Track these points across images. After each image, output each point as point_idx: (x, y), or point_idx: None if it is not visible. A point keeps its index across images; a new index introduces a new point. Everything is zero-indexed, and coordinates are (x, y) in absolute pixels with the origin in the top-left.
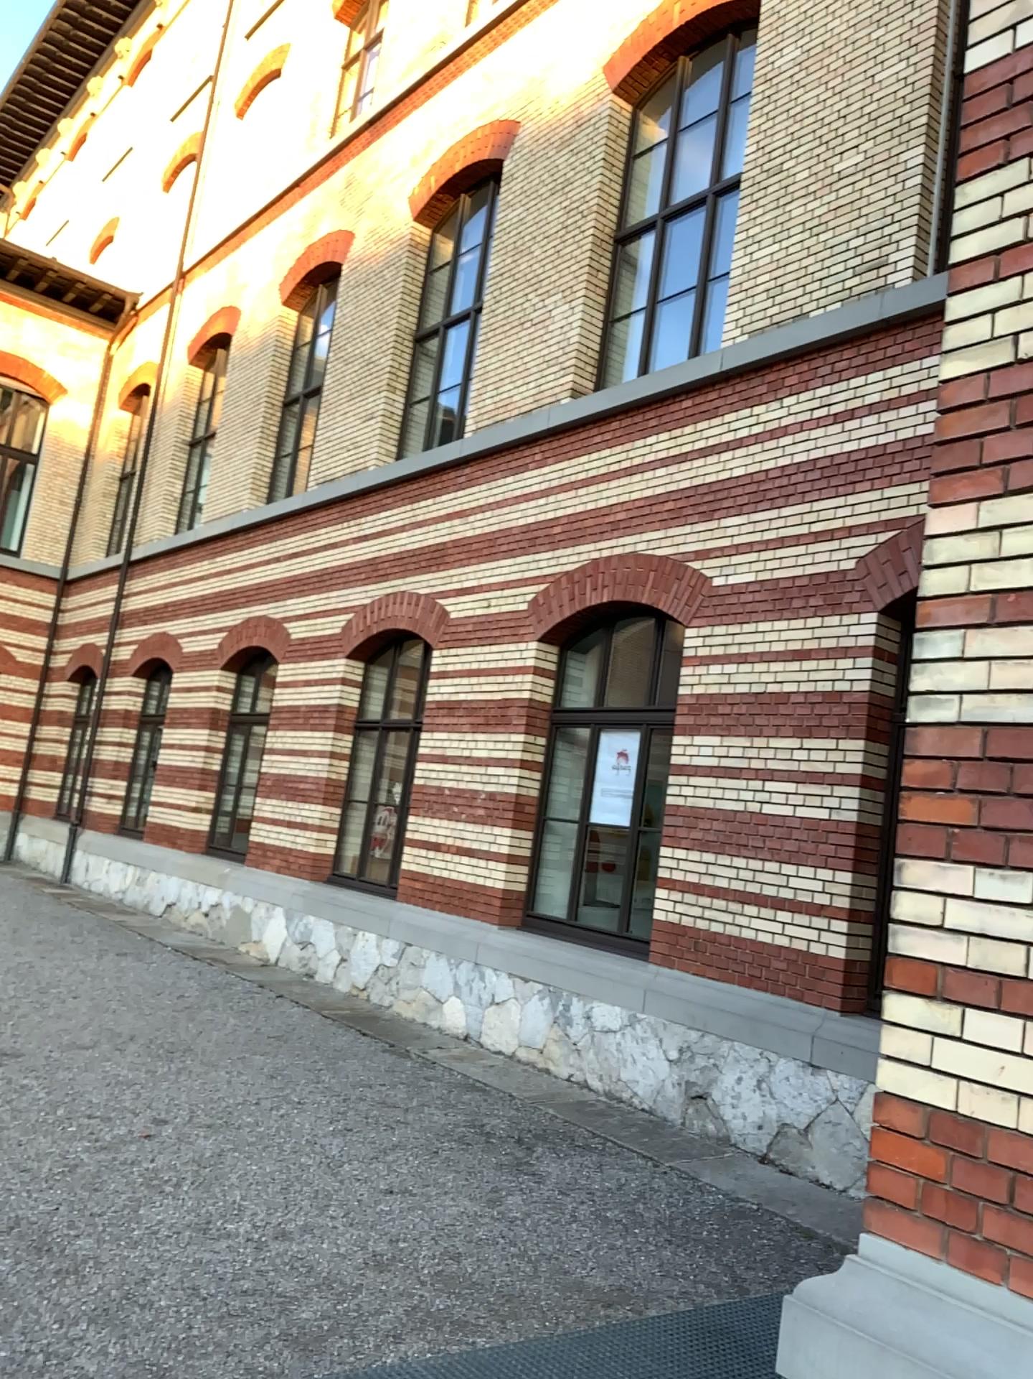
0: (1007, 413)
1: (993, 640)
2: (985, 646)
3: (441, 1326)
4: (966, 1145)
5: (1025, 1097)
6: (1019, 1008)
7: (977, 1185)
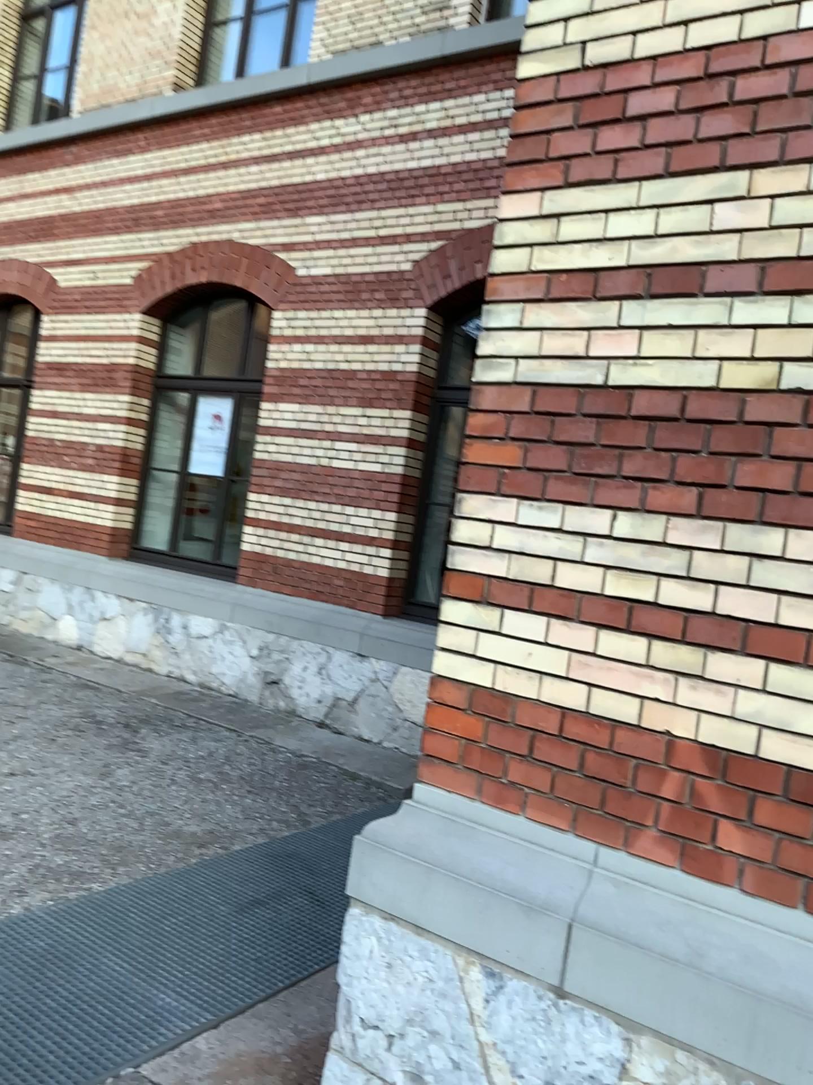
0: (572, 113)
1: (548, 311)
2: (541, 317)
3: (60, 878)
4: (500, 715)
5: (547, 676)
6: (548, 609)
7: (506, 743)
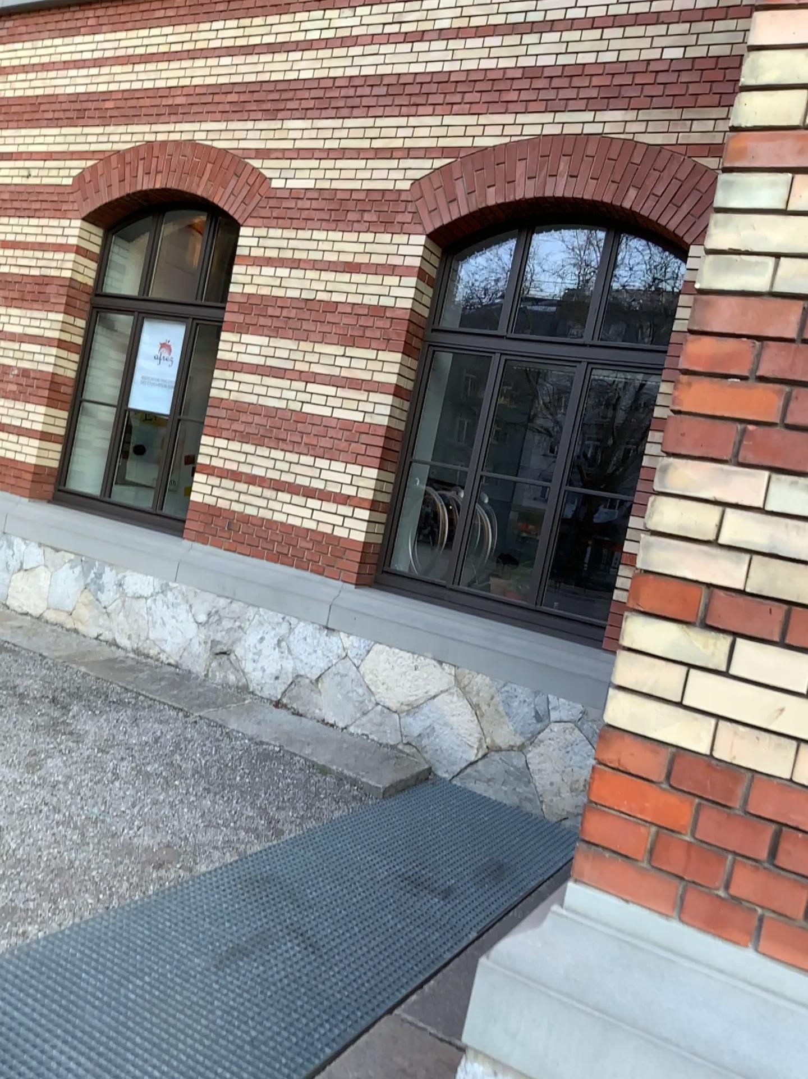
0: None
1: None
2: None
3: None
4: (725, 797)
5: None
6: None
7: (733, 842)
